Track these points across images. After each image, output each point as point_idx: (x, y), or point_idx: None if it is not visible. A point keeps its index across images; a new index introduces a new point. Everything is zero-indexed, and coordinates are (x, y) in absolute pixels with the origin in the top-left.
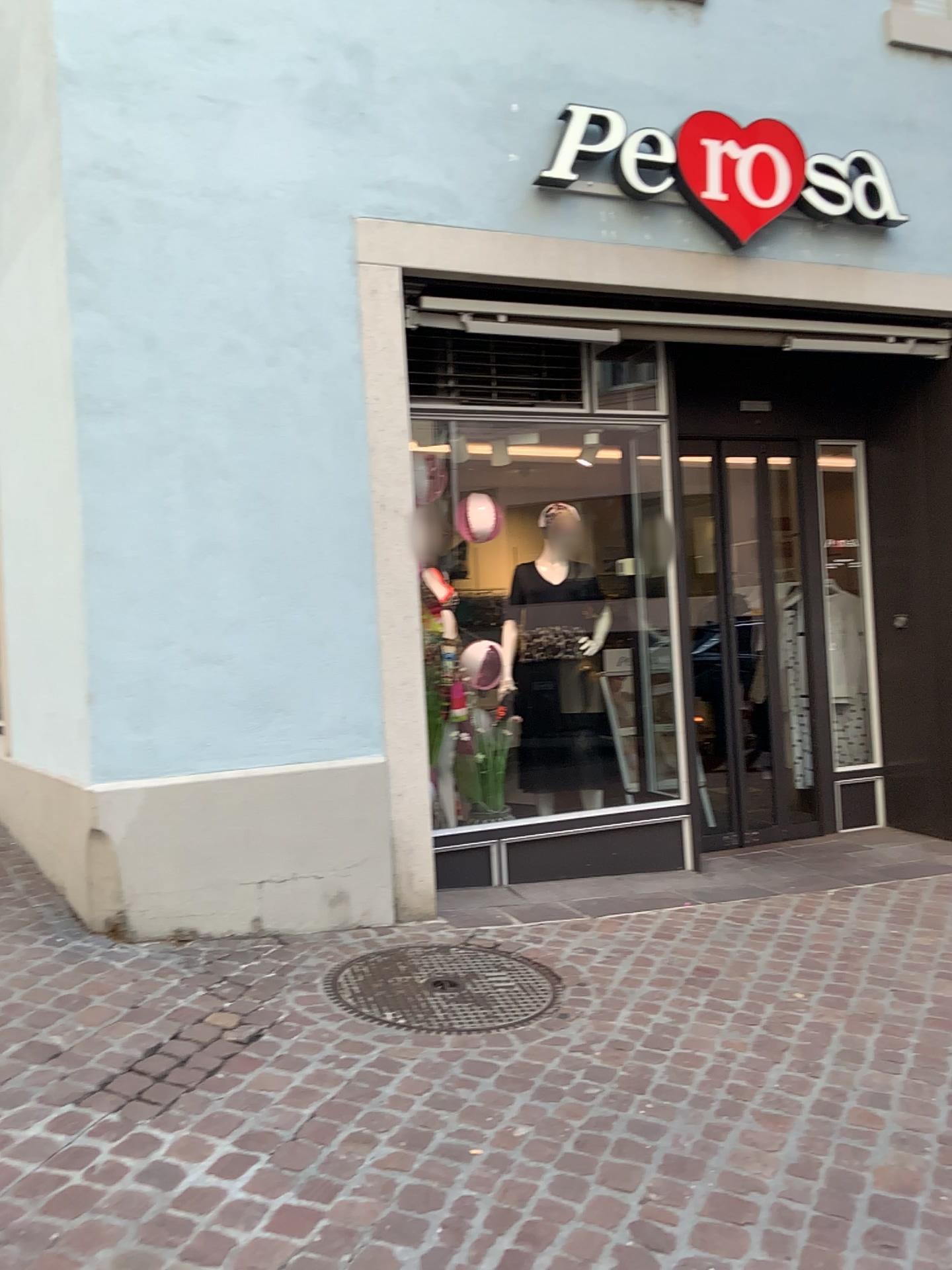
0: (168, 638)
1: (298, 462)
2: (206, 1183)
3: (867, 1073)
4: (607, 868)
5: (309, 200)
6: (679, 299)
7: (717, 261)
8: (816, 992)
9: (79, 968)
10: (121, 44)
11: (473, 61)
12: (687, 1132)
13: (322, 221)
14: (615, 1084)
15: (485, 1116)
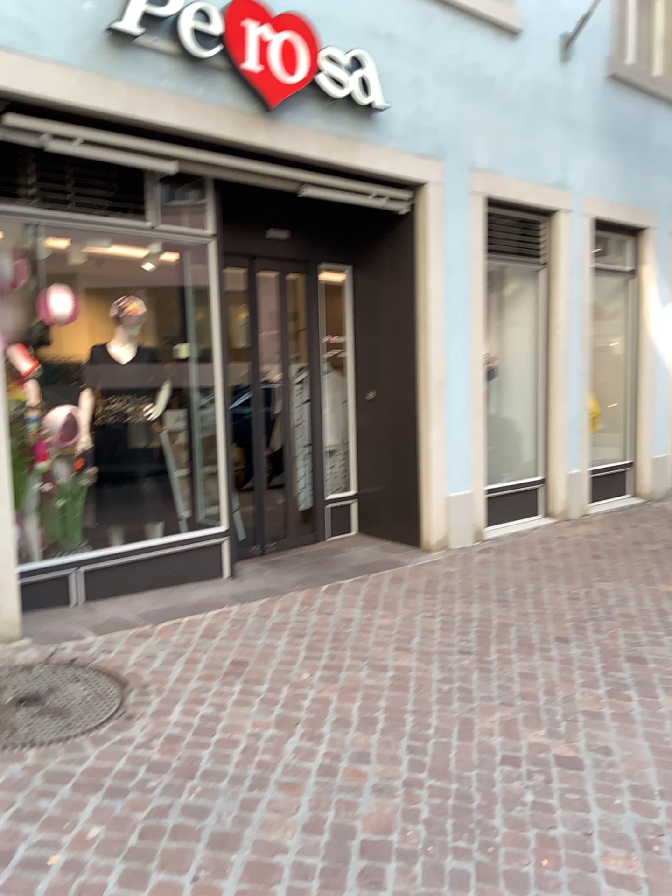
0: None
1: None
2: None
3: (354, 736)
4: (164, 580)
5: None
6: (224, 144)
7: (254, 118)
8: (317, 673)
9: None
10: None
11: None
12: (227, 809)
13: None
14: (171, 774)
15: (62, 822)
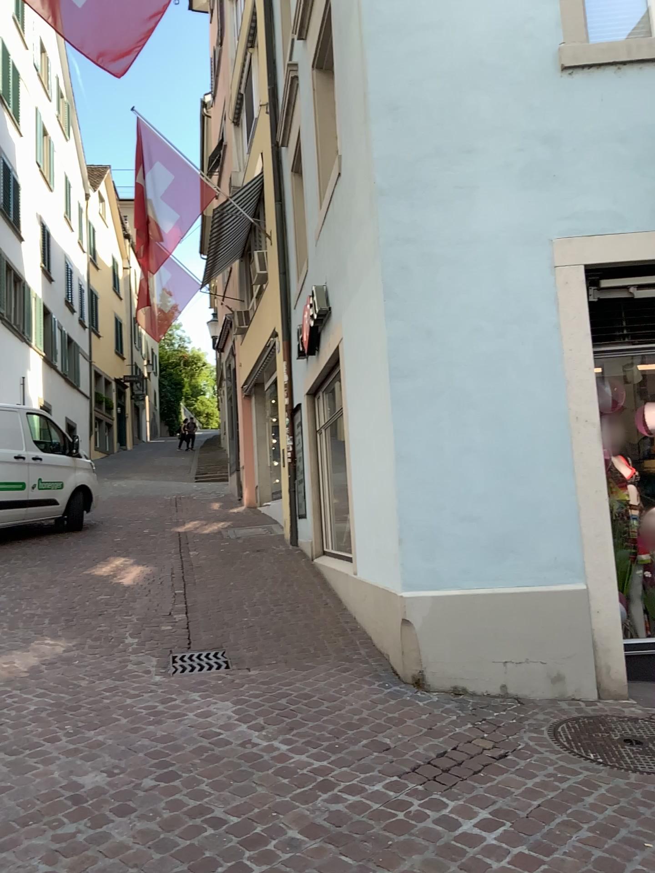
0: (443, 506)
1: (519, 394)
2: (473, 831)
3: None
4: None
5: (520, 234)
6: None
7: None
8: None
9: (397, 701)
10: (408, 168)
11: (626, 128)
12: None
13: (529, 246)
14: None
15: None
